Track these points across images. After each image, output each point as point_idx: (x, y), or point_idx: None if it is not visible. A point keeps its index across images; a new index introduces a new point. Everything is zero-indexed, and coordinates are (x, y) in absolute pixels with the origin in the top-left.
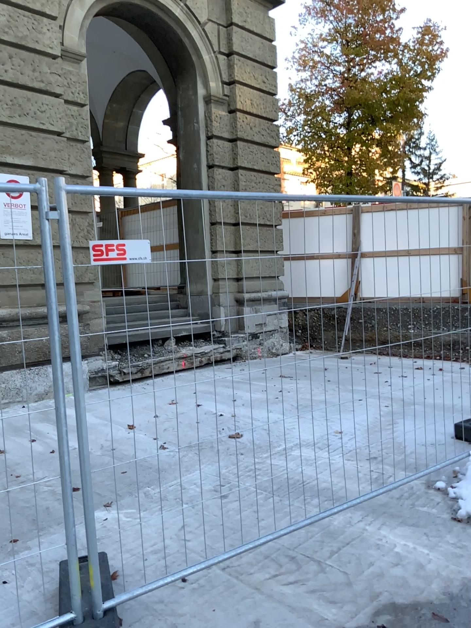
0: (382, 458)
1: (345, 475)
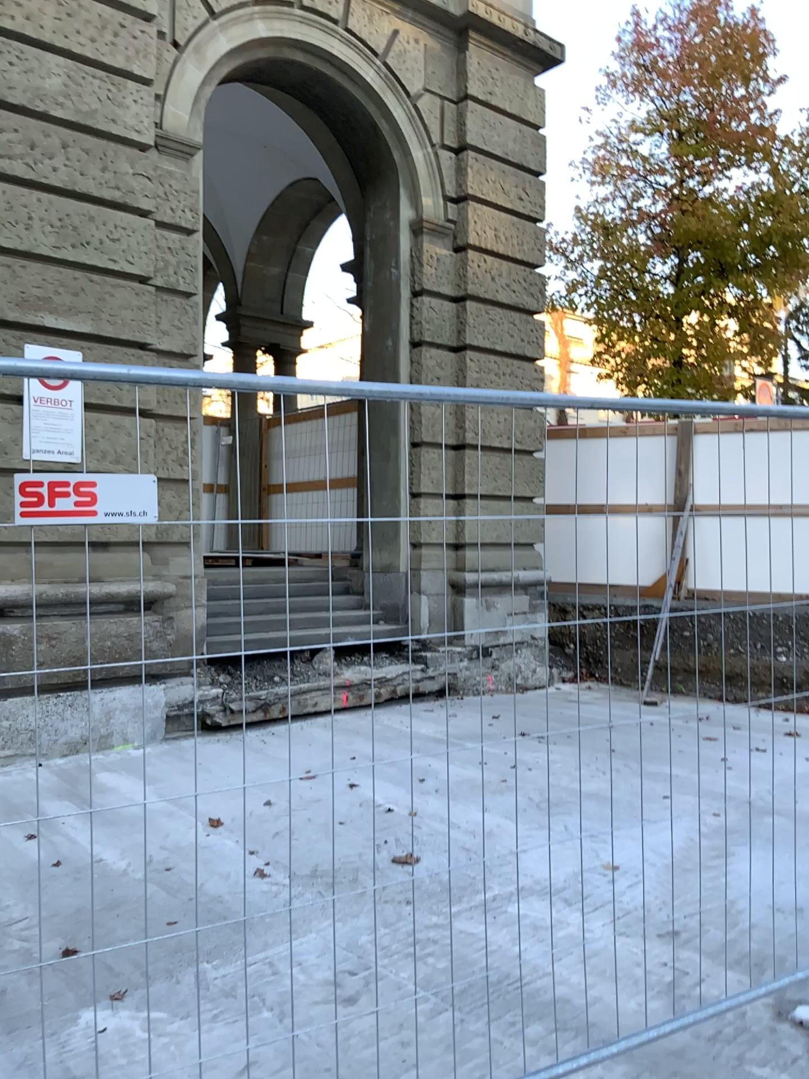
0: (685, 935)
1: (603, 970)
